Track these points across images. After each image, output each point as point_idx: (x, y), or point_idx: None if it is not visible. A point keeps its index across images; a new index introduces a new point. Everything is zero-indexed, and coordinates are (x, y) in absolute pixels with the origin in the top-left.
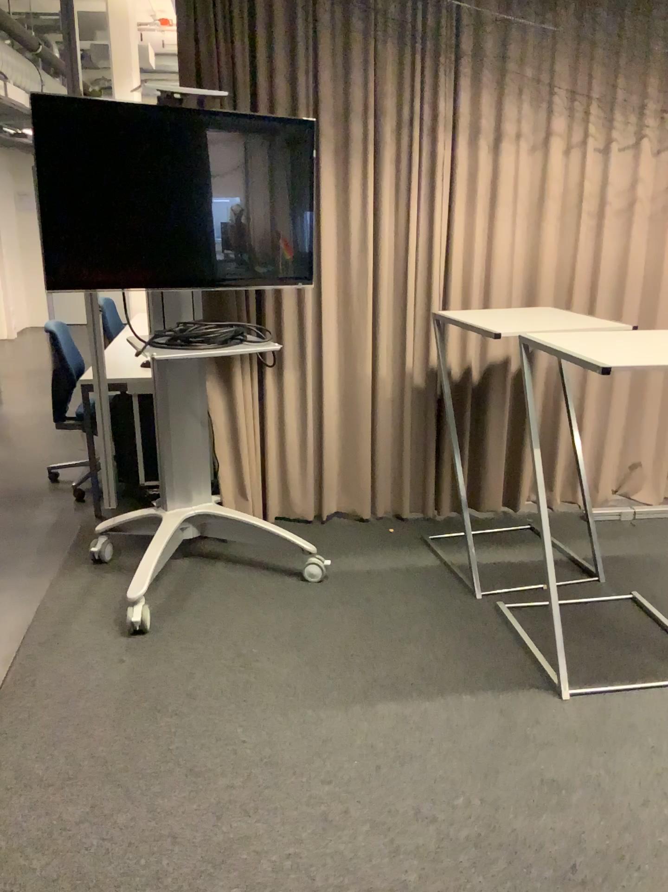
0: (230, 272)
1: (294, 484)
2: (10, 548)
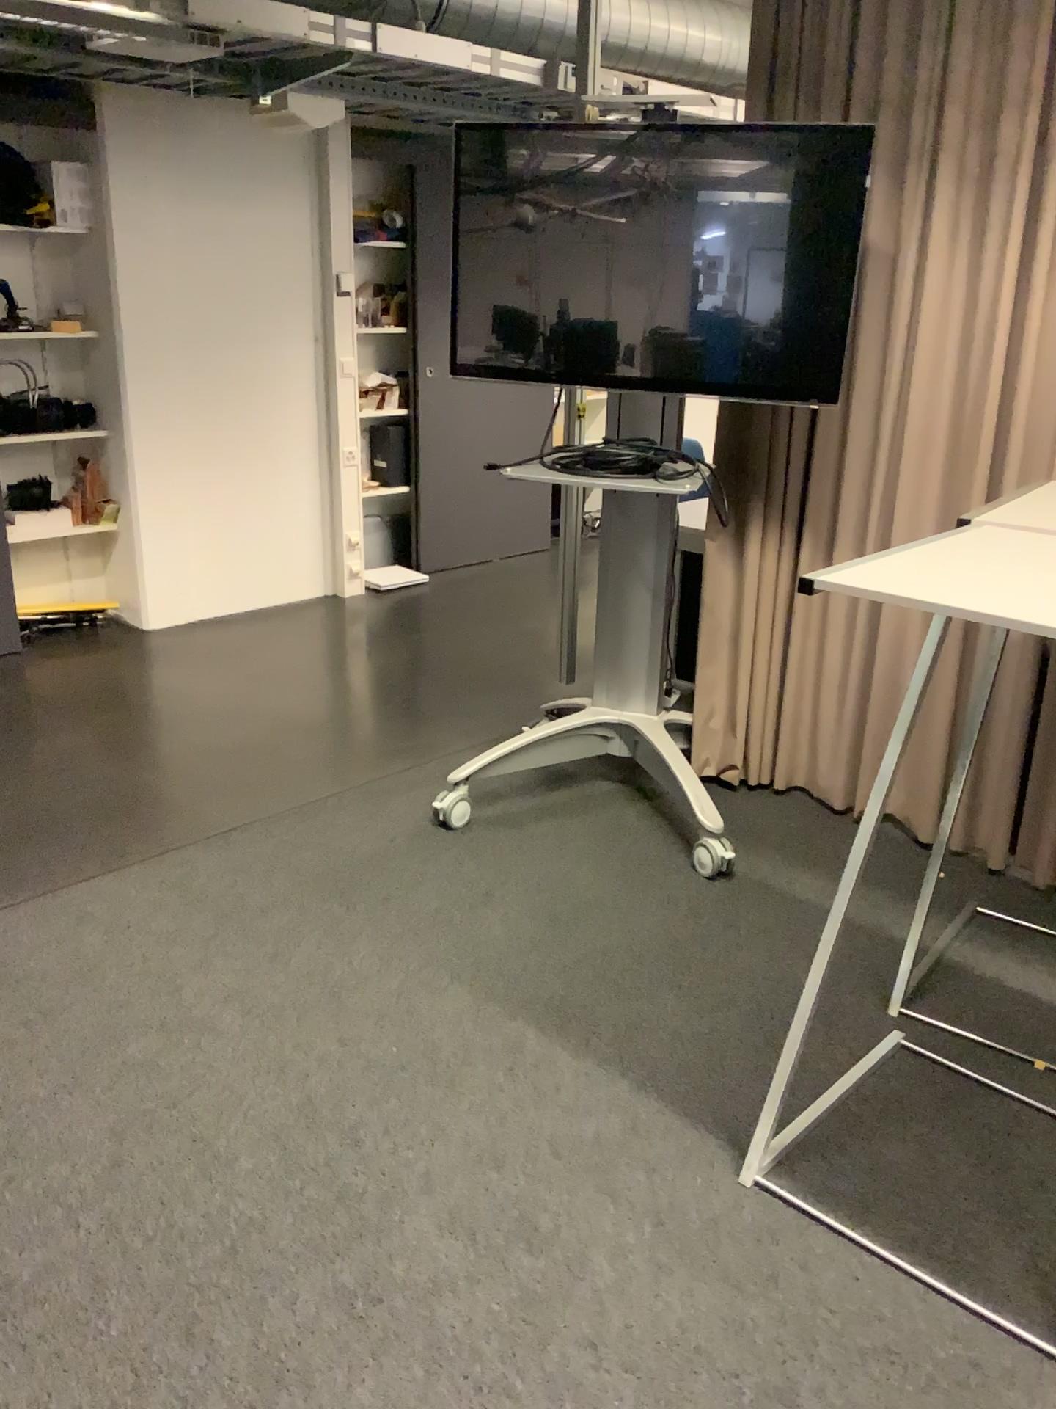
0: (701, 372)
1: (829, 744)
2: (488, 702)
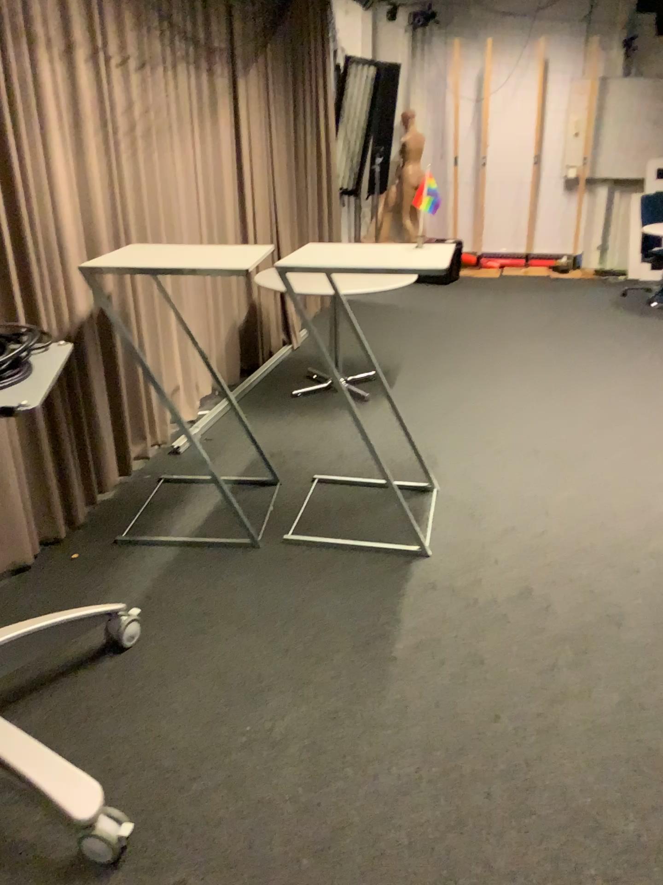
0: None
1: None
2: None
